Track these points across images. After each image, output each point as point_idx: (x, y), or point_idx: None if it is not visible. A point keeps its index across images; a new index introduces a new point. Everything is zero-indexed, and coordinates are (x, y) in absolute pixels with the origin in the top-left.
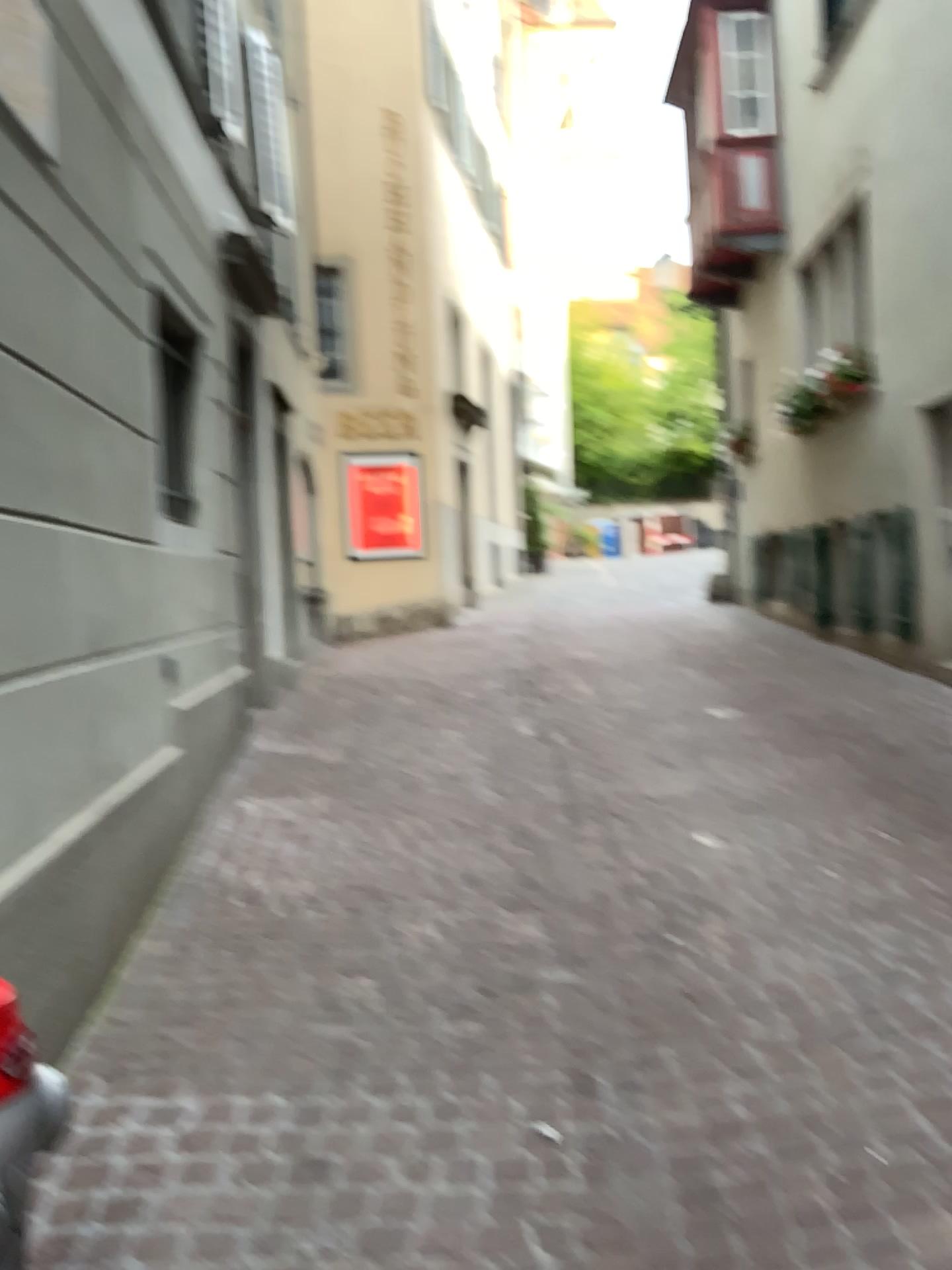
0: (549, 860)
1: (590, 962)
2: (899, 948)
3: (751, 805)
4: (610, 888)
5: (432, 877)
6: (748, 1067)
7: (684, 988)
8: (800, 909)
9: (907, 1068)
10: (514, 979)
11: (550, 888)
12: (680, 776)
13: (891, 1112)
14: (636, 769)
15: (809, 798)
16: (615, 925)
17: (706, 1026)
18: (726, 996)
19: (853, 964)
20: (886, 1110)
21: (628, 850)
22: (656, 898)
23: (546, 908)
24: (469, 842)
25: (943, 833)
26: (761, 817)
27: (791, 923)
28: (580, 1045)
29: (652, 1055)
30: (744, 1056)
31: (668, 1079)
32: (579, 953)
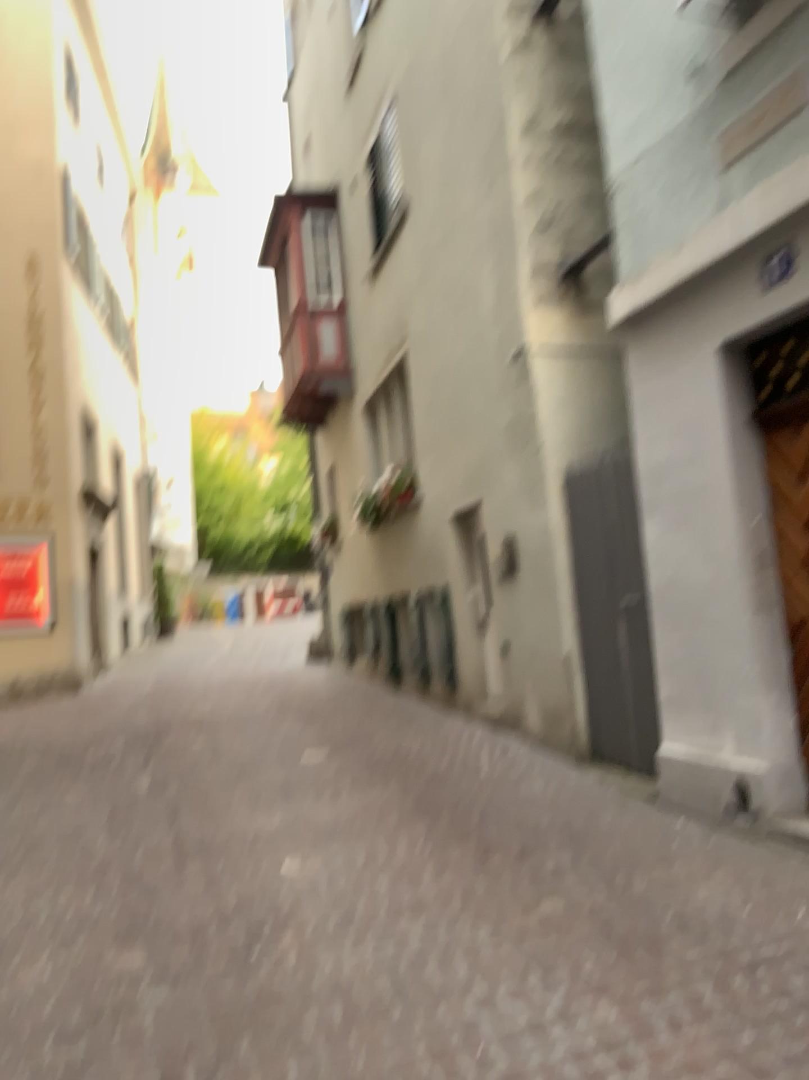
0: (152, 896)
1: (180, 980)
2: (422, 934)
3: (323, 831)
4: (203, 914)
5: (44, 924)
6: (302, 1047)
7: (257, 991)
8: (353, 913)
9: (419, 1027)
10: (113, 1005)
11: (151, 920)
12: (268, 813)
13: (404, 1063)
14: (232, 810)
15: (367, 822)
16: (205, 945)
17: (272, 1020)
18: (290, 992)
19: (388, 951)
20: (401, 1062)
21: (220, 880)
22: (240, 918)
23: (146, 939)
24: (81, 888)
25: (463, 839)
26: (330, 841)
27: (345, 925)
28: (167, 1052)
29: (227, 1050)
30: (299, 1039)
31: (237, 1068)
32: (172, 974)
